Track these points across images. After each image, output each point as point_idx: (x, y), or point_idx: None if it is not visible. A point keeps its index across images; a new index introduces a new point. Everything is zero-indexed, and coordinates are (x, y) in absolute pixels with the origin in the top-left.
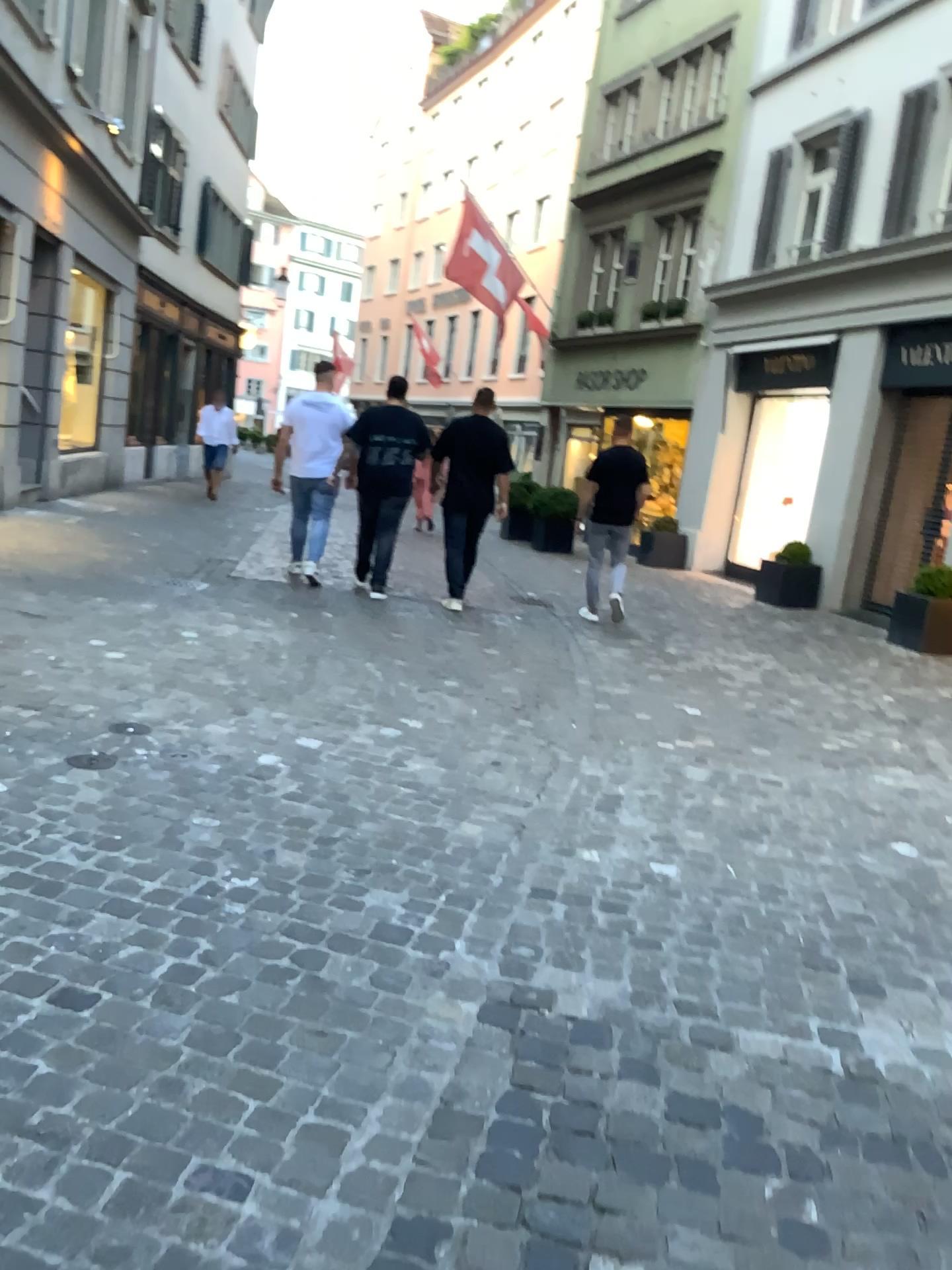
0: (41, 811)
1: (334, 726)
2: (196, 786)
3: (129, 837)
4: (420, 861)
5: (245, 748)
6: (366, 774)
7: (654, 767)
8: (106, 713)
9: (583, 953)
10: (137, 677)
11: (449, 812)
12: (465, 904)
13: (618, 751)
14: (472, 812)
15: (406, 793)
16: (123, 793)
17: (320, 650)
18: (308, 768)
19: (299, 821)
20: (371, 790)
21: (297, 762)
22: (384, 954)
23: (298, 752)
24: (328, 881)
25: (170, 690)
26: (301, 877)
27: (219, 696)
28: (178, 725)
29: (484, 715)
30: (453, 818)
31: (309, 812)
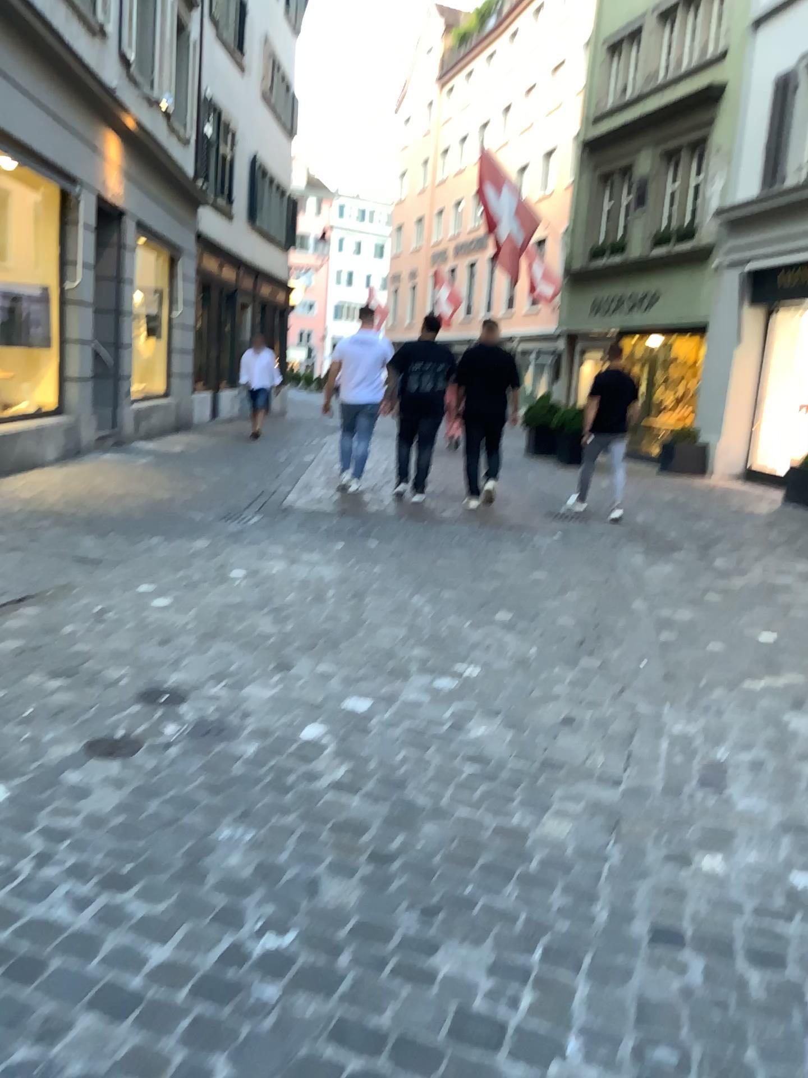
0: (37, 833)
1: (385, 680)
2: (228, 778)
3: (139, 869)
4: (500, 883)
5: (288, 716)
6: (424, 746)
7: (746, 715)
8: (139, 678)
9: (748, 1060)
10: (178, 629)
11: (525, 797)
12: (567, 962)
13: (700, 695)
14: (551, 795)
15: (472, 769)
16: (142, 795)
17: (368, 585)
18: (358, 740)
19: (349, 825)
20: (431, 770)
21: (346, 732)
22: (470, 1077)
23: (346, 718)
24: (387, 929)
25: (211, 644)
26: (352, 924)
27: (263, 648)
28: (216, 690)
29: (544, 655)
30: (531, 808)
31: (360, 809)
